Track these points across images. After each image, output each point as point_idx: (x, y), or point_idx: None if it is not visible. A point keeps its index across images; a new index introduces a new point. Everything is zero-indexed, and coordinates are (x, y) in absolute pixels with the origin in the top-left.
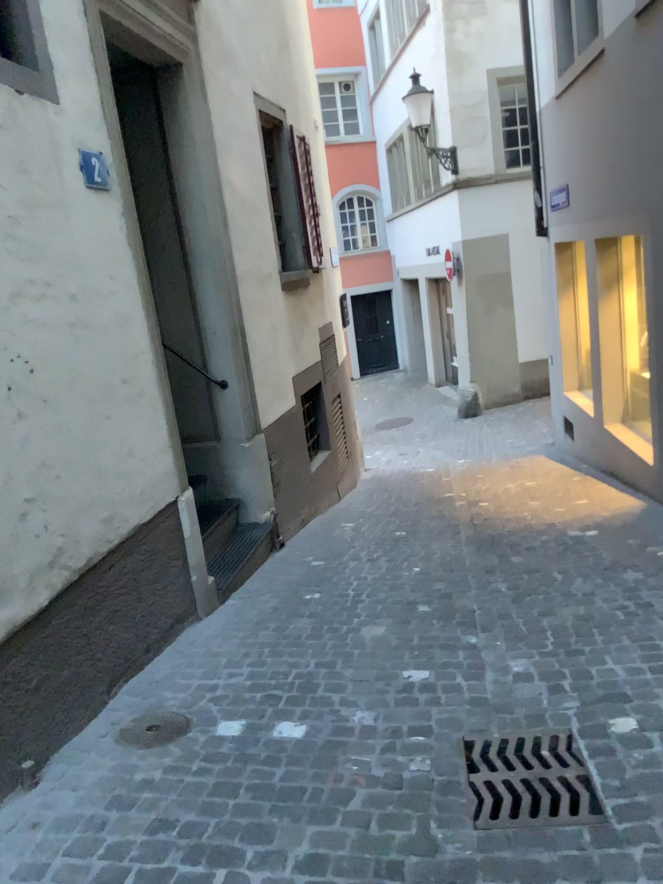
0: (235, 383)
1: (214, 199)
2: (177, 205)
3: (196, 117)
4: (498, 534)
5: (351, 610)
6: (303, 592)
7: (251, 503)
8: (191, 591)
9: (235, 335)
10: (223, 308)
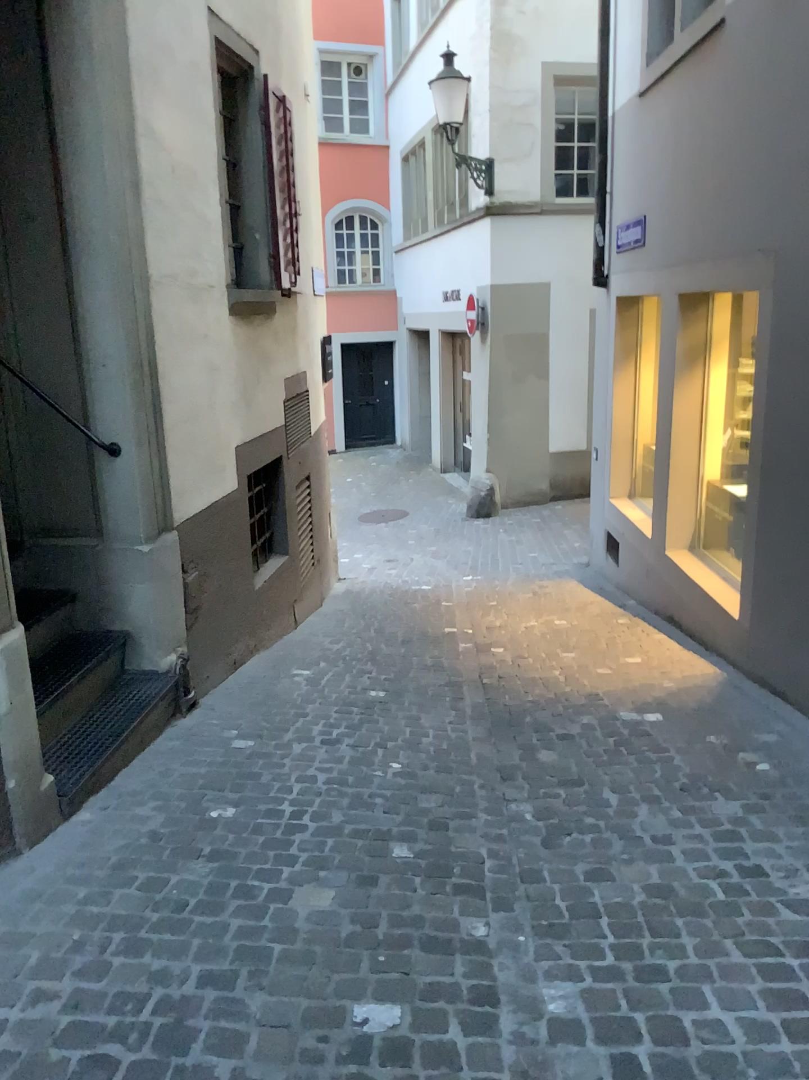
0: (131, 453)
1: (118, 153)
2: (53, 155)
3: (93, 13)
4: (521, 711)
5: (280, 850)
6: (207, 805)
7: (144, 644)
8: (1, 811)
9: (137, 376)
10: (120, 331)
